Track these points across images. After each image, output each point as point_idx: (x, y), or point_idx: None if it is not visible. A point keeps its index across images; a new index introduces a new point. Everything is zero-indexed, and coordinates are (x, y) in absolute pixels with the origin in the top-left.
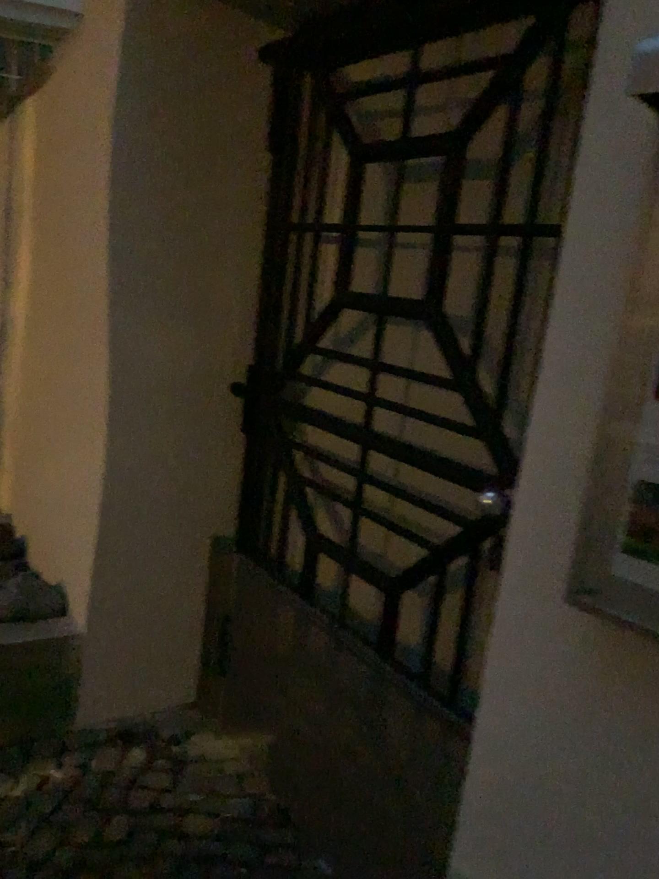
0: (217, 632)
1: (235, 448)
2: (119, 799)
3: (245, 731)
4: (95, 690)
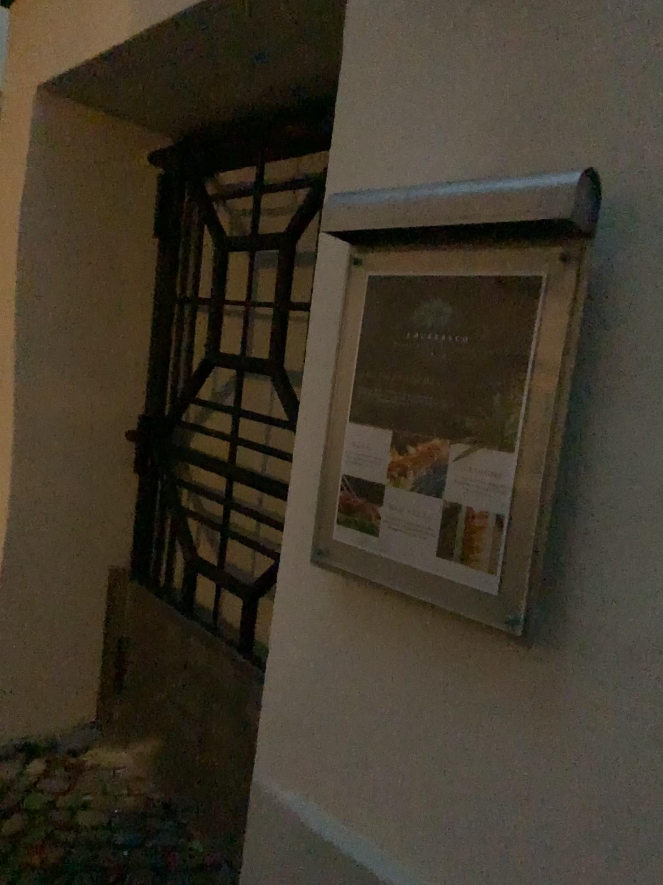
0: (115, 653)
1: (131, 488)
2: (17, 800)
3: (137, 740)
4: (0, 708)
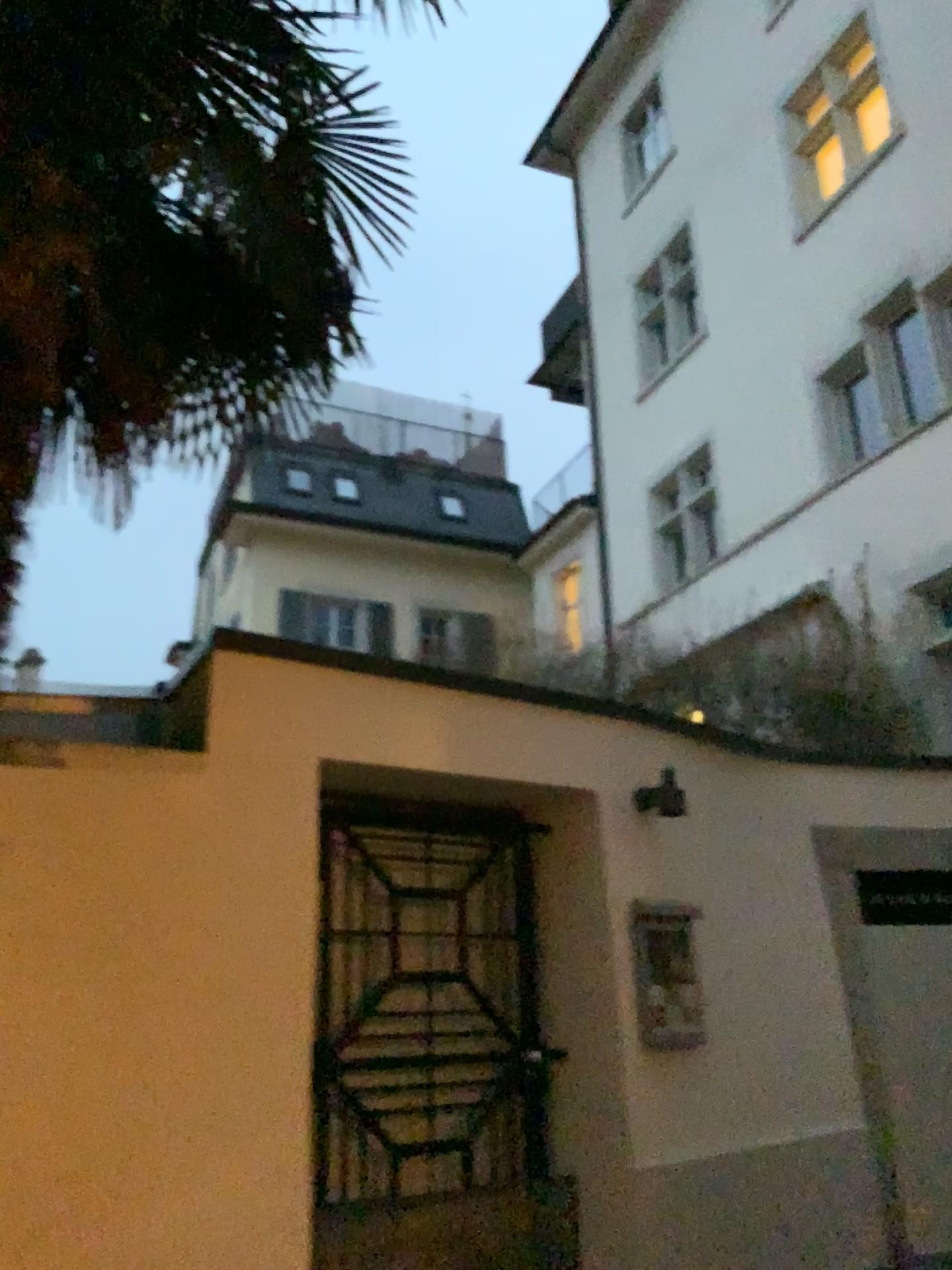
0: None
1: None
2: None
3: None
4: None
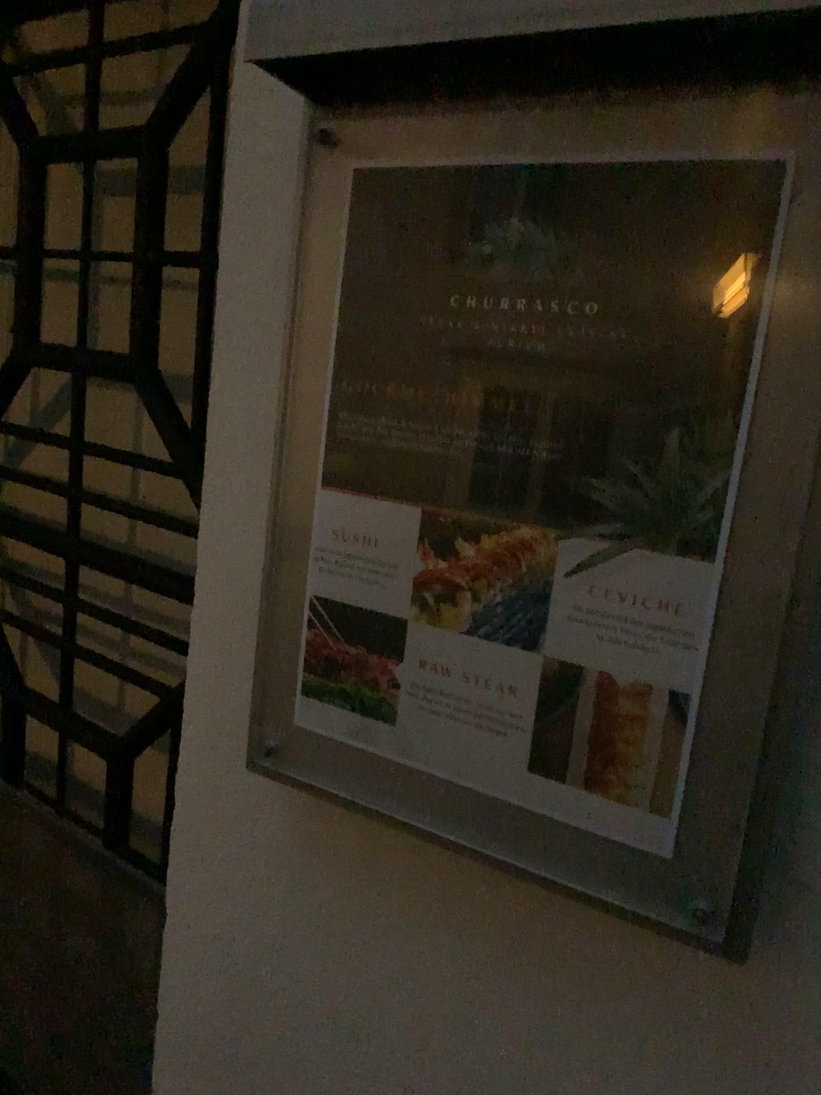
0: None
1: None
2: None
3: None
4: None
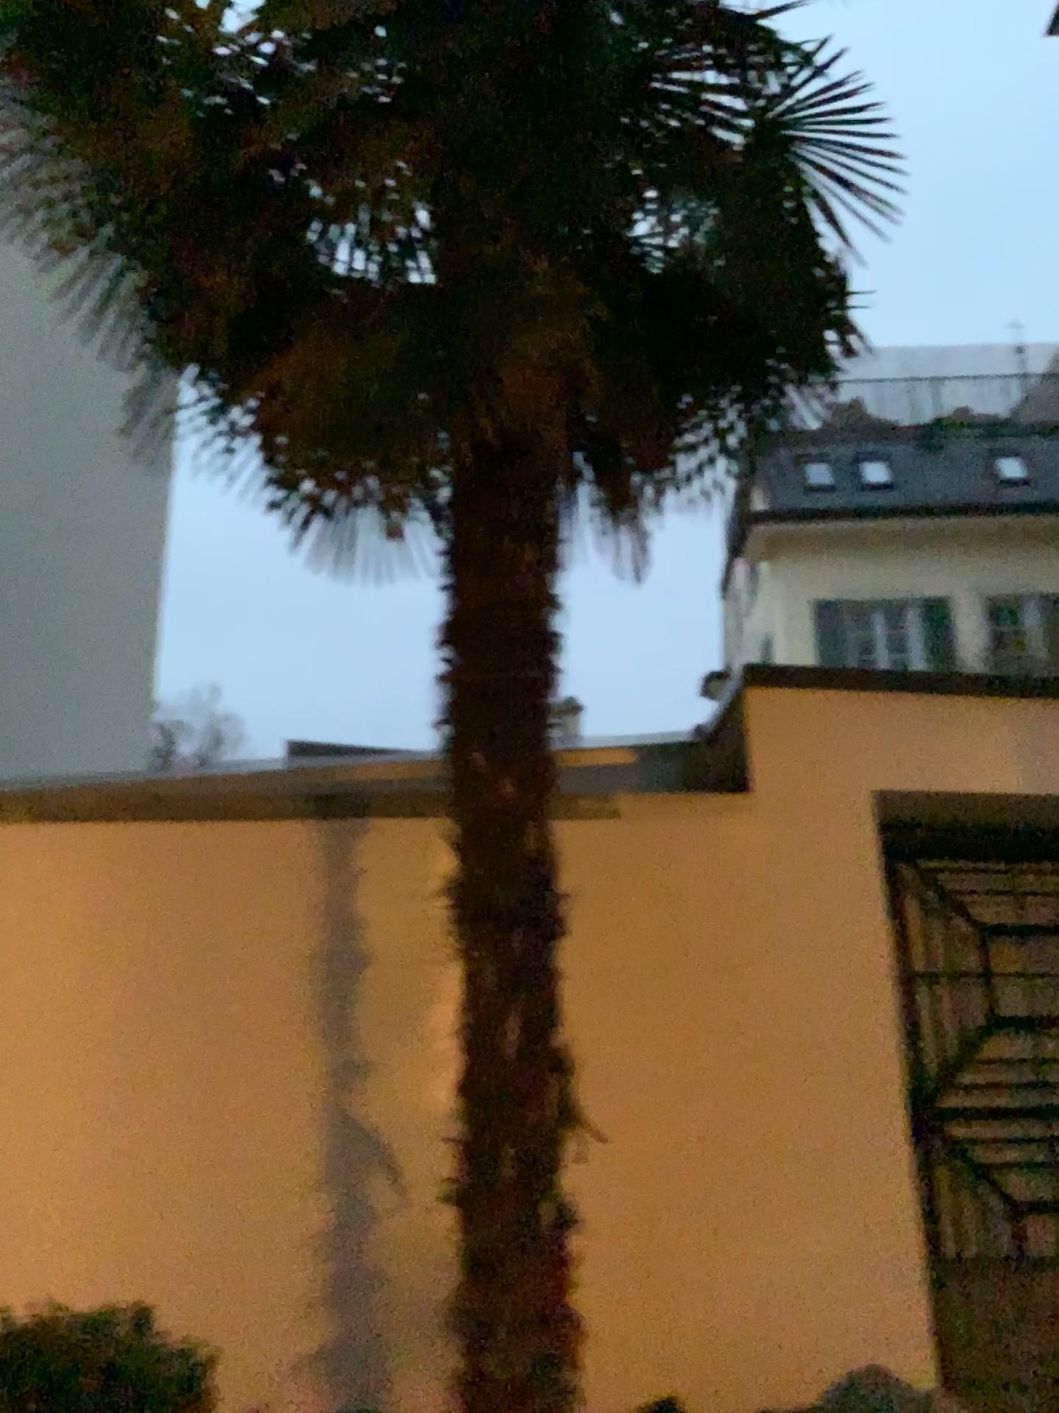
0: None
1: None
2: None
3: None
4: None
